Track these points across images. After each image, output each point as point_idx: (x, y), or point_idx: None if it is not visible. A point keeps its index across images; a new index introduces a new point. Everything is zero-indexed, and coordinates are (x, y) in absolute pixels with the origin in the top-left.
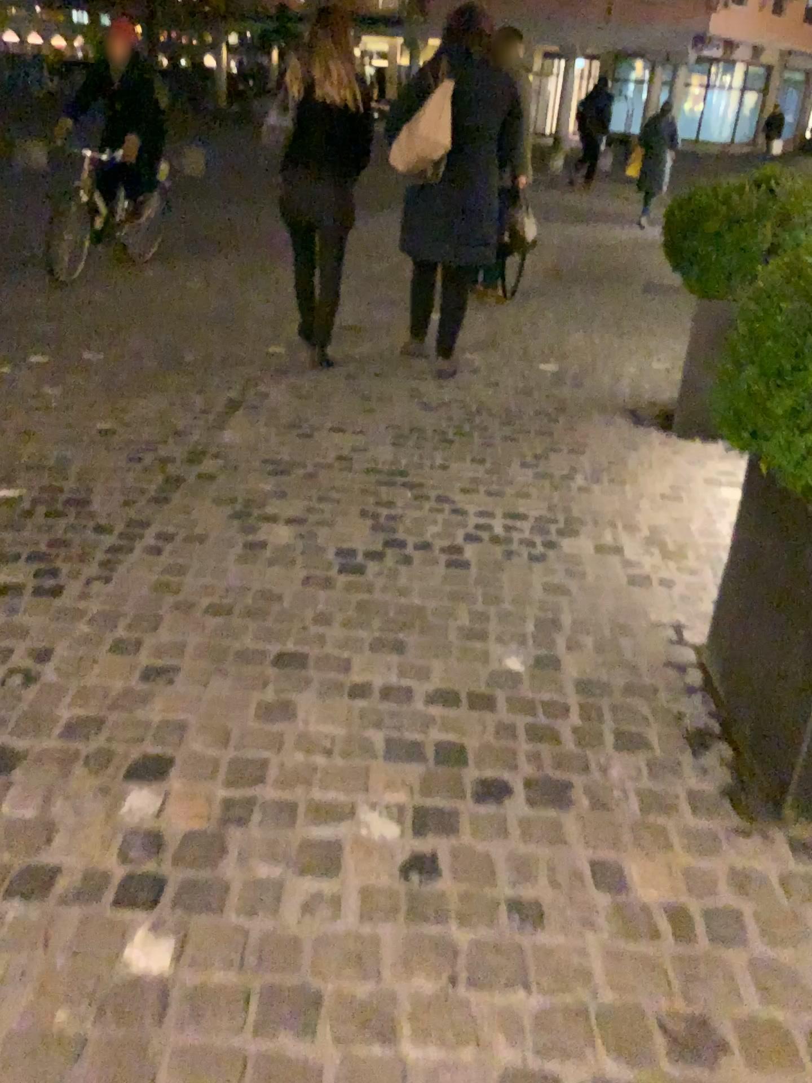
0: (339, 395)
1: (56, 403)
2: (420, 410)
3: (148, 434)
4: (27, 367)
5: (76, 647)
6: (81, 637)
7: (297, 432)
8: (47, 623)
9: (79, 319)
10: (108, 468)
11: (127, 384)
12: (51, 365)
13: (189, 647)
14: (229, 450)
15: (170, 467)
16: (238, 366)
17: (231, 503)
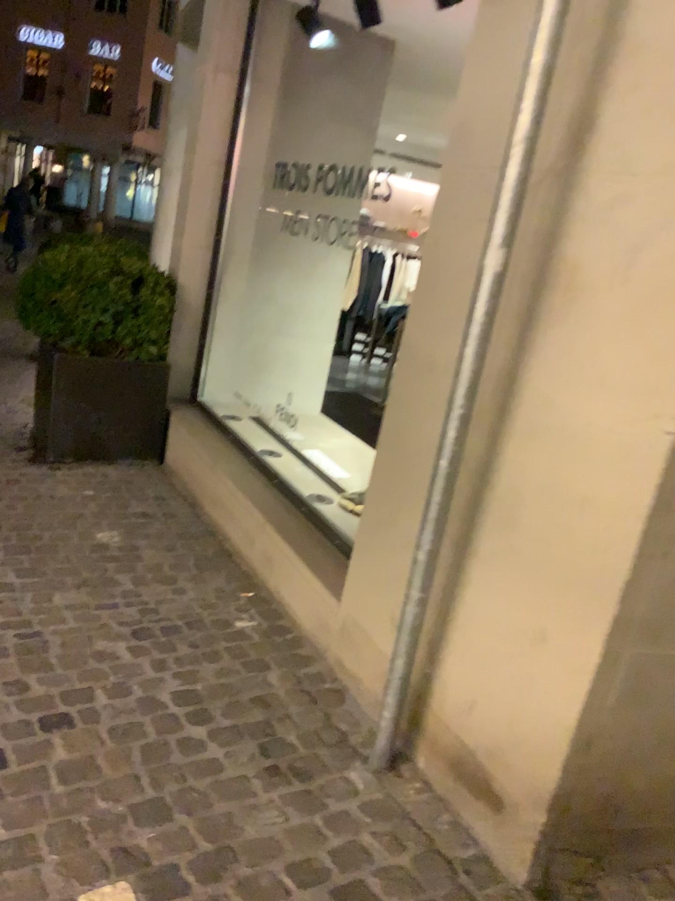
0: None
1: None
2: None
3: None
4: None
5: None
6: None
7: None
8: None
9: None
10: None
11: None
12: None
13: None
14: None
15: None
16: None
17: None
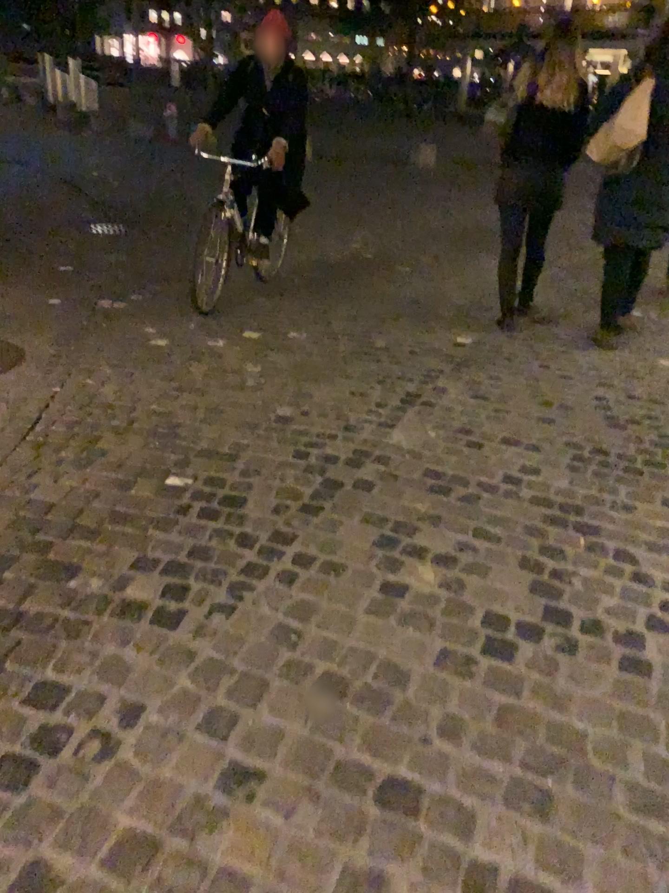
0: (518, 399)
1: (248, 382)
2: (601, 428)
3: (320, 426)
4: (237, 340)
5: (168, 710)
6: (178, 695)
7: (466, 441)
8: (152, 666)
9: (293, 295)
10: (272, 462)
11: (316, 366)
12: (256, 340)
13: (286, 741)
14: (393, 456)
15: (330, 469)
16: (423, 356)
17: (380, 526)
